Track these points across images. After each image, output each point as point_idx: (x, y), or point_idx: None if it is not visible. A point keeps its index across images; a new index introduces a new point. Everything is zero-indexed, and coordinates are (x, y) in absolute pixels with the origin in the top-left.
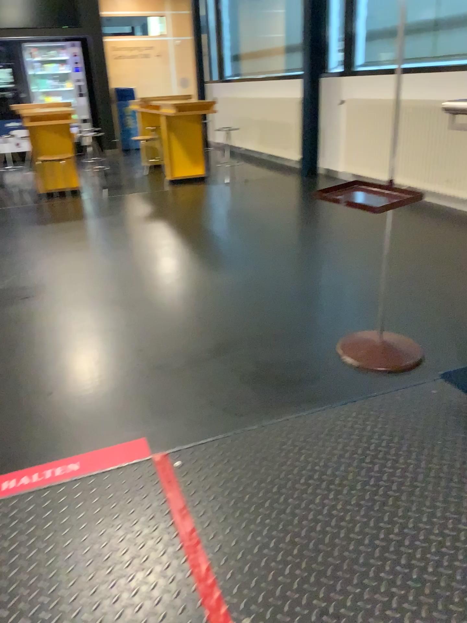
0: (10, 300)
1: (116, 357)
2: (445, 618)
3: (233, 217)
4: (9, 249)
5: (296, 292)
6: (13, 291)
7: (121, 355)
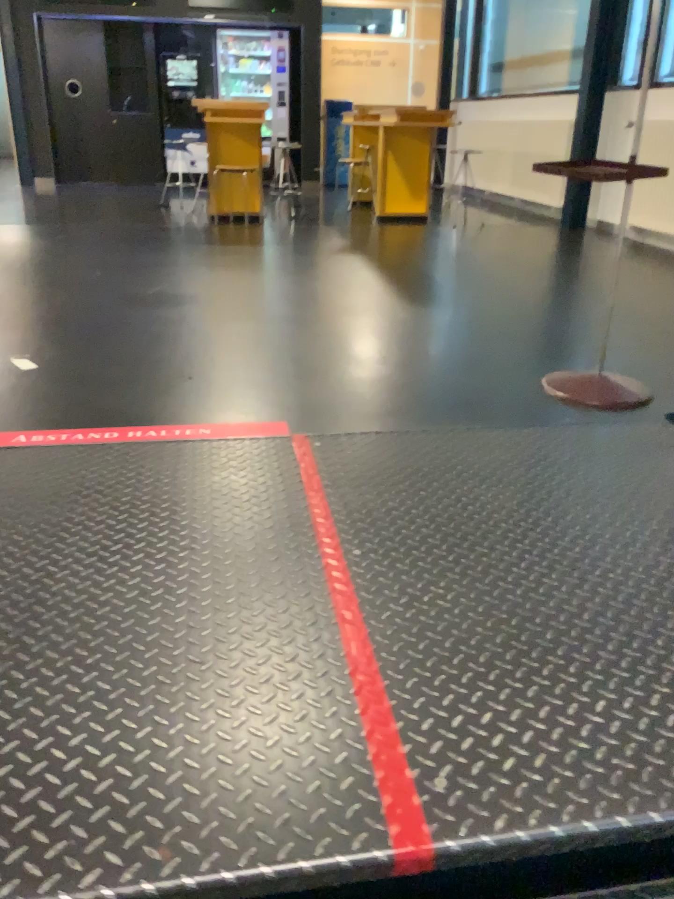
0: (158, 304)
1: (271, 360)
2: (576, 581)
3: (450, 258)
4: (164, 262)
5: (507, 332)
6: (163, 298)
7: (277, 360)
